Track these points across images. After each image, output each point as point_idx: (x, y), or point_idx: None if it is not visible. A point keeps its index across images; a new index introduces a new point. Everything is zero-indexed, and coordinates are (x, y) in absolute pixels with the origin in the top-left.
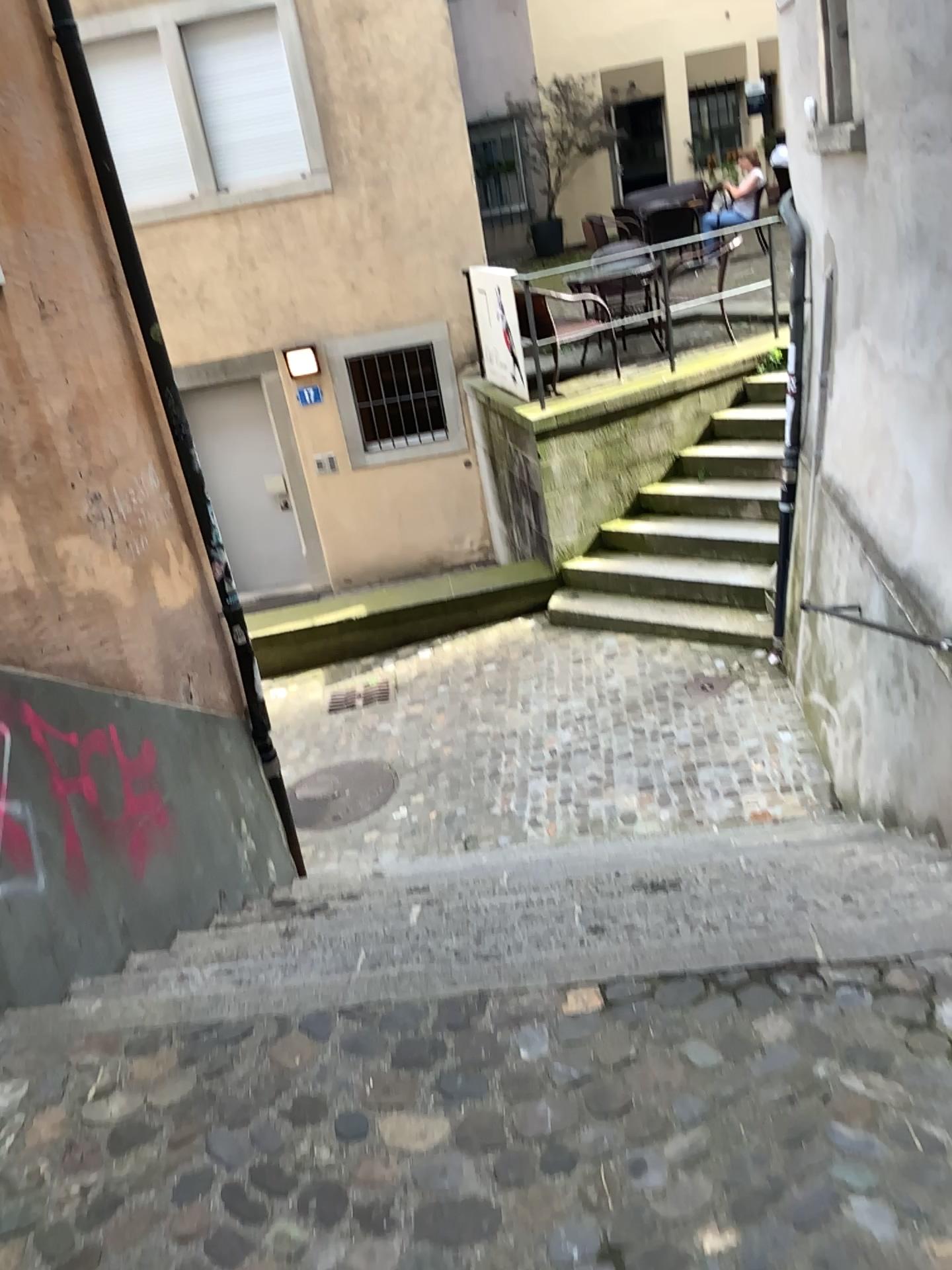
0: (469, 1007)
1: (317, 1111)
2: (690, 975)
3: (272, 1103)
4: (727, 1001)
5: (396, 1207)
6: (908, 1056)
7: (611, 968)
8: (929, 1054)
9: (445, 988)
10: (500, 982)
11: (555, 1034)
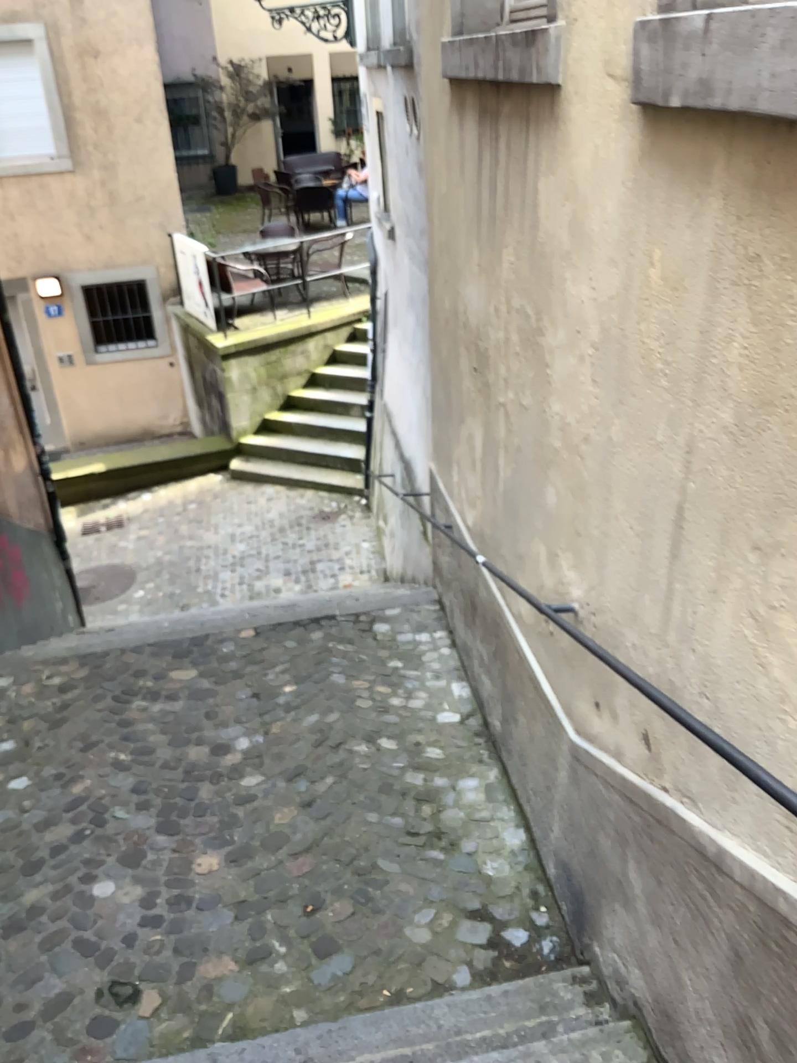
0: (201, 639)
1: (144, 672)
2: (288, 622)
3: (125, 672)
4: (301, 630)
5: (180, 693)
6: (361, 639)
7: (258, 622)
8: (368, 638)
9: (190, 633)
10: (213, 630)
11: (236, 643)
